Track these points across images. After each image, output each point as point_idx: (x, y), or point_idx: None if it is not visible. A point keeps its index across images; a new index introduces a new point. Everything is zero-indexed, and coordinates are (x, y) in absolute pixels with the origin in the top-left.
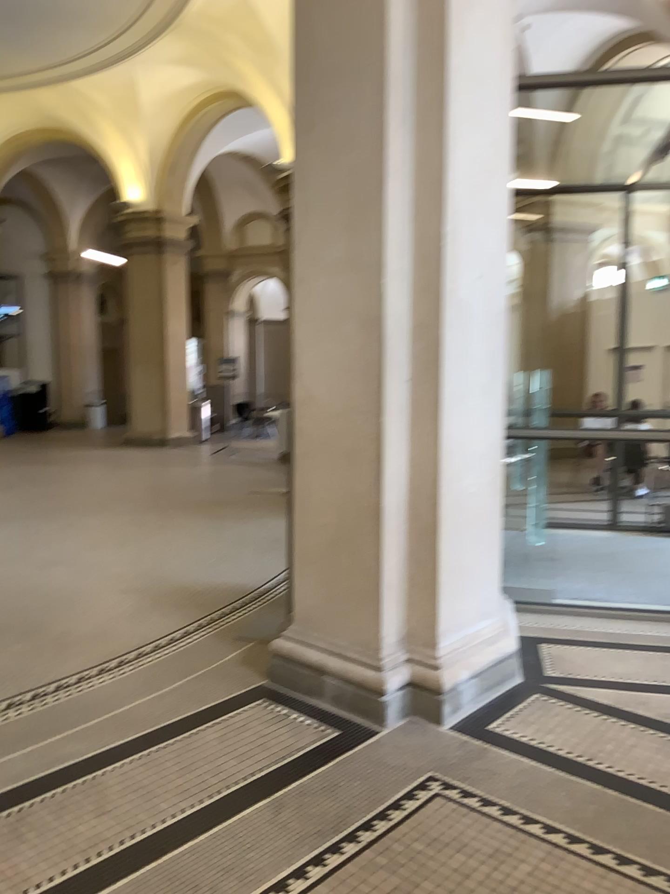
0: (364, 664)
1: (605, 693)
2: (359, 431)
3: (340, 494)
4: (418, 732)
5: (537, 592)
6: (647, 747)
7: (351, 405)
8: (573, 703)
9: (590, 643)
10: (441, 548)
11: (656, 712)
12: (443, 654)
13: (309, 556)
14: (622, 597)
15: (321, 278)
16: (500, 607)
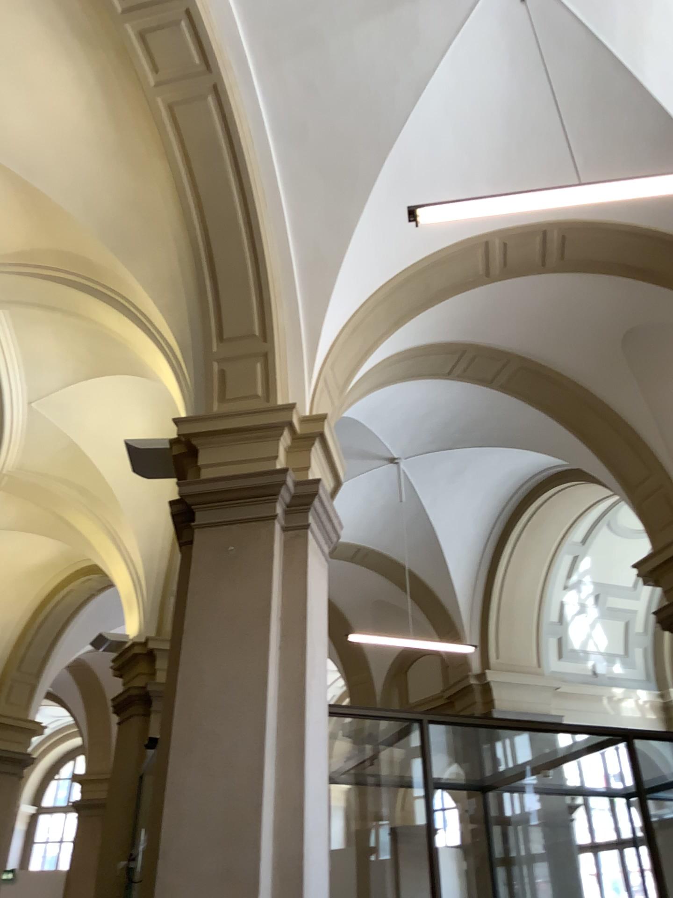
0: None
1: None
2: None
3: None
4: None
5: None
6: None
7: None
8: None
9: None
10: None
11: None
12: None
13: None
14: None
15: (191, 890)
16: None
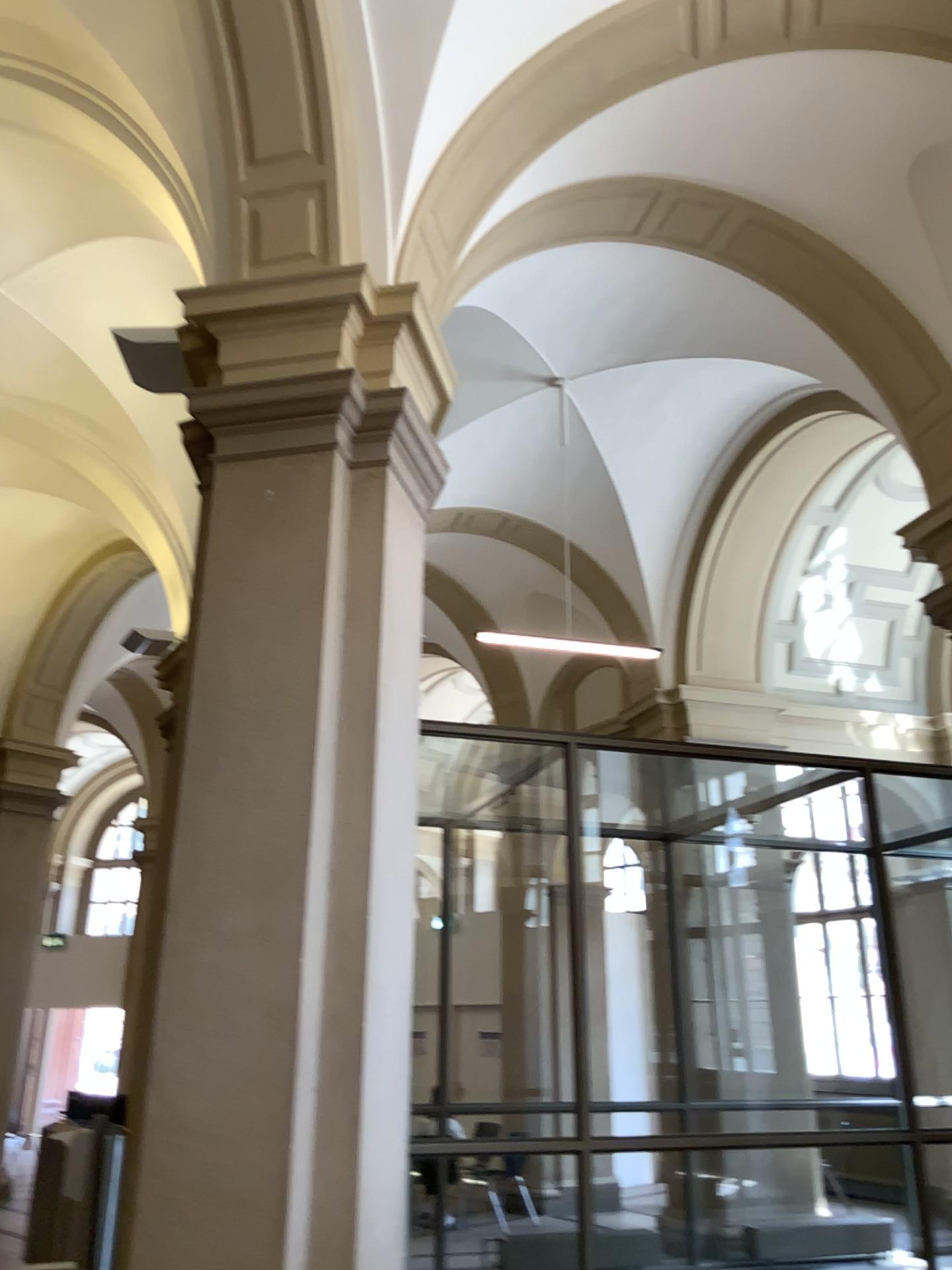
0: None
1: None
2: (253, 1166)
3: (215, 1267)
4: None
5: None
6: None
7: (243, 1130)
8: None
9: None
10: None
11: None
12: None
13: None
14: None
15: (211, 954)
16: None
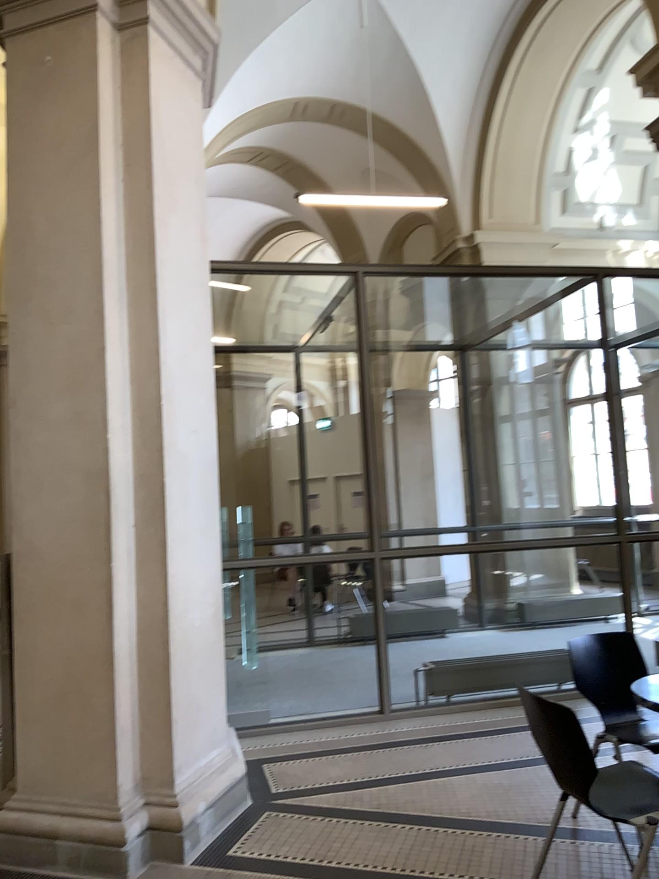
0: (100, 819)
1: (326, 798)
2: (87, 579)
3: (68, 645)
4: (162, 877)
5: (254, 716)
6: (367, 837)
7: (77, 556)
8: (301, 813)
9: (308, 755)
10: (172, 684)
11: (370, 805)
12: (179, 790)
13: (35, 714)
14: (328, 708)
15: (43, 436)
16: (227, 734)
